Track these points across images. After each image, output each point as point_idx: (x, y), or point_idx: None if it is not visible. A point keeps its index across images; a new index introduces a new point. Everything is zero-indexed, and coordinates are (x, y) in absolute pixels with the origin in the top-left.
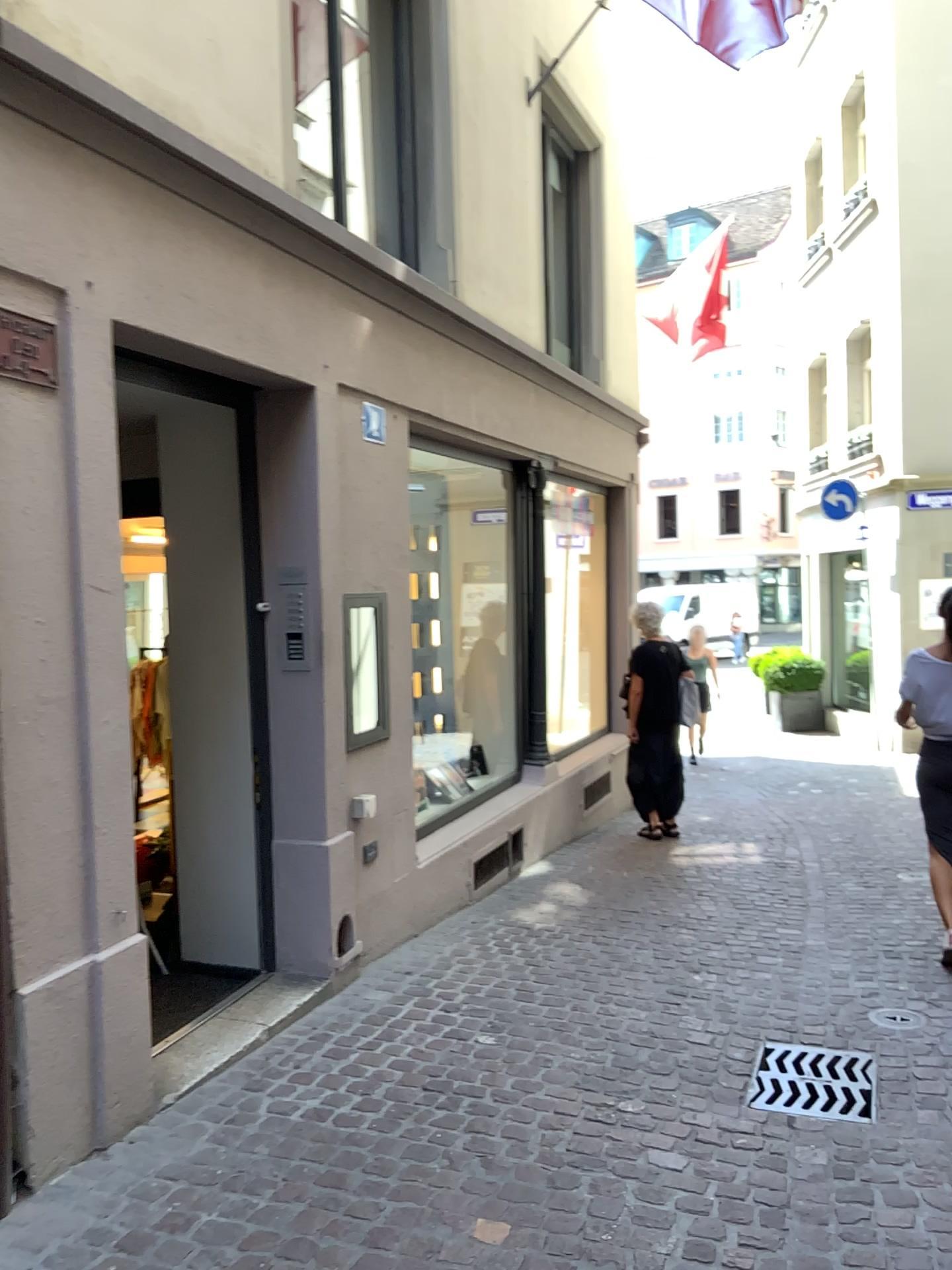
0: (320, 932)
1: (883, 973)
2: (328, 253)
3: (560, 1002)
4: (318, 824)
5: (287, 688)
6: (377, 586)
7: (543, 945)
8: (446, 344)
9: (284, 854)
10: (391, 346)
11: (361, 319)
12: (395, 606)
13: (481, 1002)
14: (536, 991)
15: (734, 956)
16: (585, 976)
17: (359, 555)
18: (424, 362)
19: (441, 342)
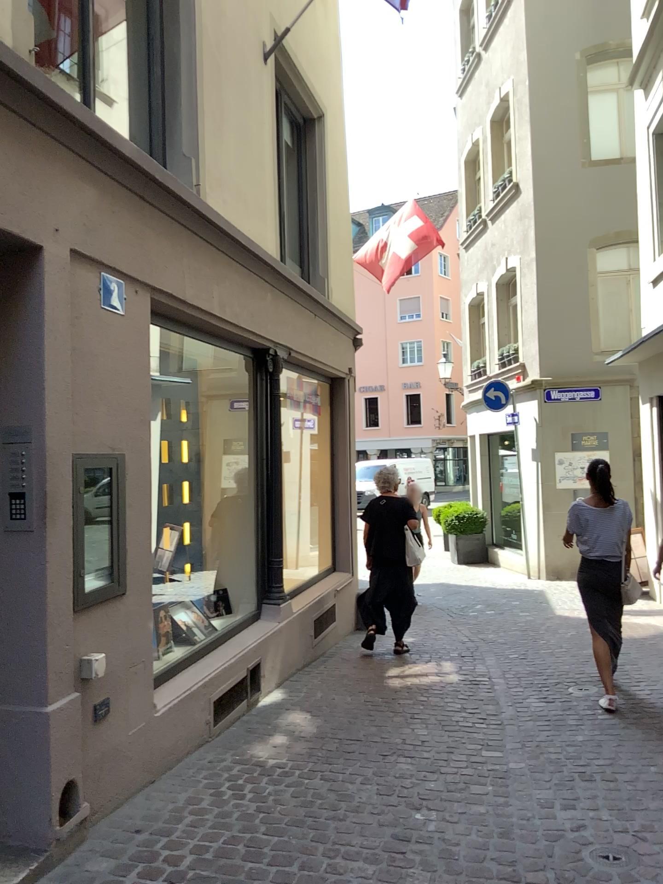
0: (40, 801)
1: (586, 803)
2: (59, 118)
3: (287, 863)
4: (39, 688)
5: (11, 547)
6: (116, 447)
7: (273, 787)
8: (188, 235)
9: (3, 719)
10: (131, 225)
11: (99, 194)
12: (134, 467)
13: (206, 870)
14: (263, 849)
15: (449, 790)
16: (312, 824)
17: (95, 417)
18: (166, 246)
19: (184, 232)
